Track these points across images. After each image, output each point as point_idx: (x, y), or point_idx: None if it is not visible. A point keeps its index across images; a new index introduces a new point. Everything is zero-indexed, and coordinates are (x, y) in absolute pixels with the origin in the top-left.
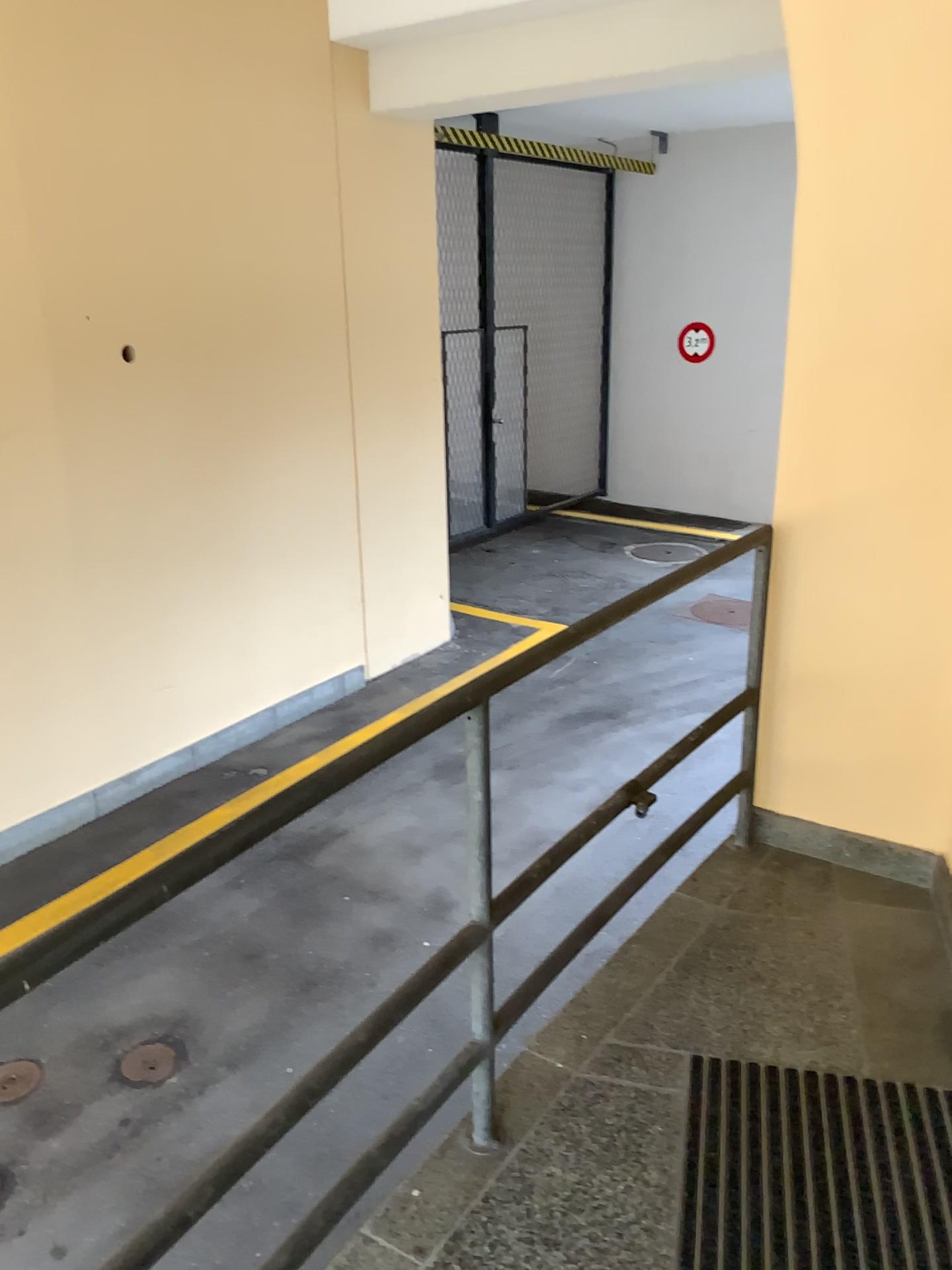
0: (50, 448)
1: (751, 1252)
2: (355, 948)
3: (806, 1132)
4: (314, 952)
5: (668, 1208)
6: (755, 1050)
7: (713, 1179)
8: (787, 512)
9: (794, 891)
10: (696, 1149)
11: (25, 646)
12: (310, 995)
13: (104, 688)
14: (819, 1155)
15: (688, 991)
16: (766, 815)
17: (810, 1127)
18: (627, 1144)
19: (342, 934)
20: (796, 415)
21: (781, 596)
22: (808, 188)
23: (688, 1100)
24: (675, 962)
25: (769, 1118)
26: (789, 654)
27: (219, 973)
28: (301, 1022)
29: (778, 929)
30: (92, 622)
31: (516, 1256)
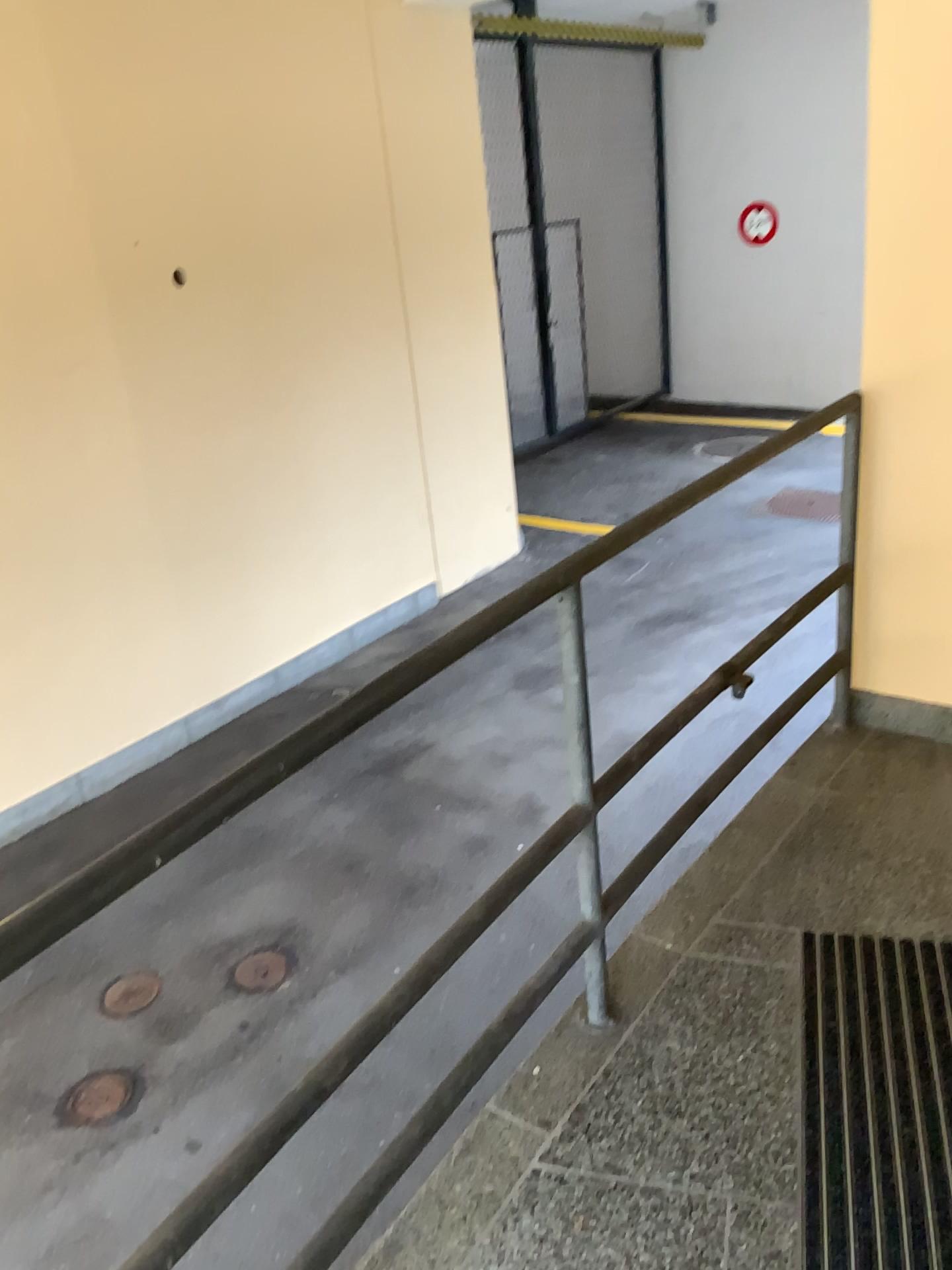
0: (112, 380)
1: (877, 1113)
2: (451, 854)
3: (925, 999)
4: (411, 859)
5: (789, 1075)
6: (868, 924)
7: (832, 1046)
8: (875, 378)
9: (897, 770)
10: (814, 1020)
11: (106, 580)
12: (411, 900)
13: (185, 617)
14: (940, 1020)
15: (794, 871)
16: (863, 696)
17: (930, 994)
18: (743, 1017)
19: (437, 842)
20: (881, 272)
21: (872, 467)
22: (886, 20)
23: (802, 973)
24: (779, 843)
25: (887, 988)
26: (882, 527)
27: (321, 883)
28: (404, 926)
29: (883, 807)
30: (168, 552)
31: (641, 1124)
